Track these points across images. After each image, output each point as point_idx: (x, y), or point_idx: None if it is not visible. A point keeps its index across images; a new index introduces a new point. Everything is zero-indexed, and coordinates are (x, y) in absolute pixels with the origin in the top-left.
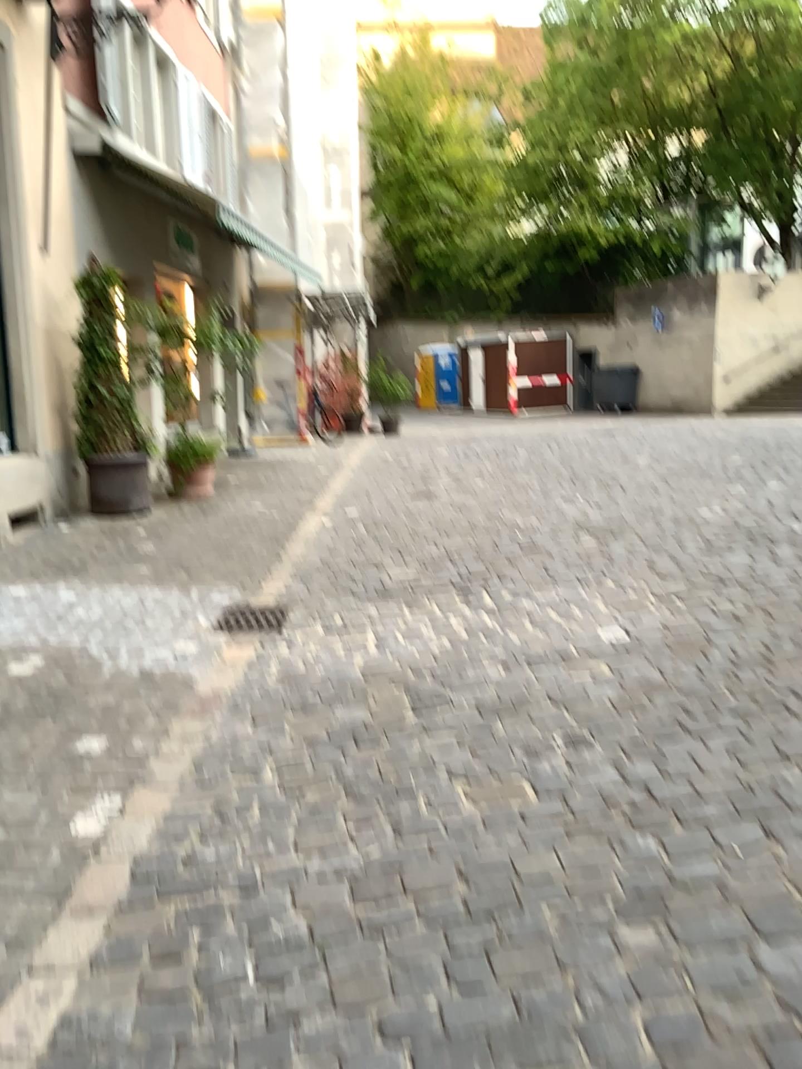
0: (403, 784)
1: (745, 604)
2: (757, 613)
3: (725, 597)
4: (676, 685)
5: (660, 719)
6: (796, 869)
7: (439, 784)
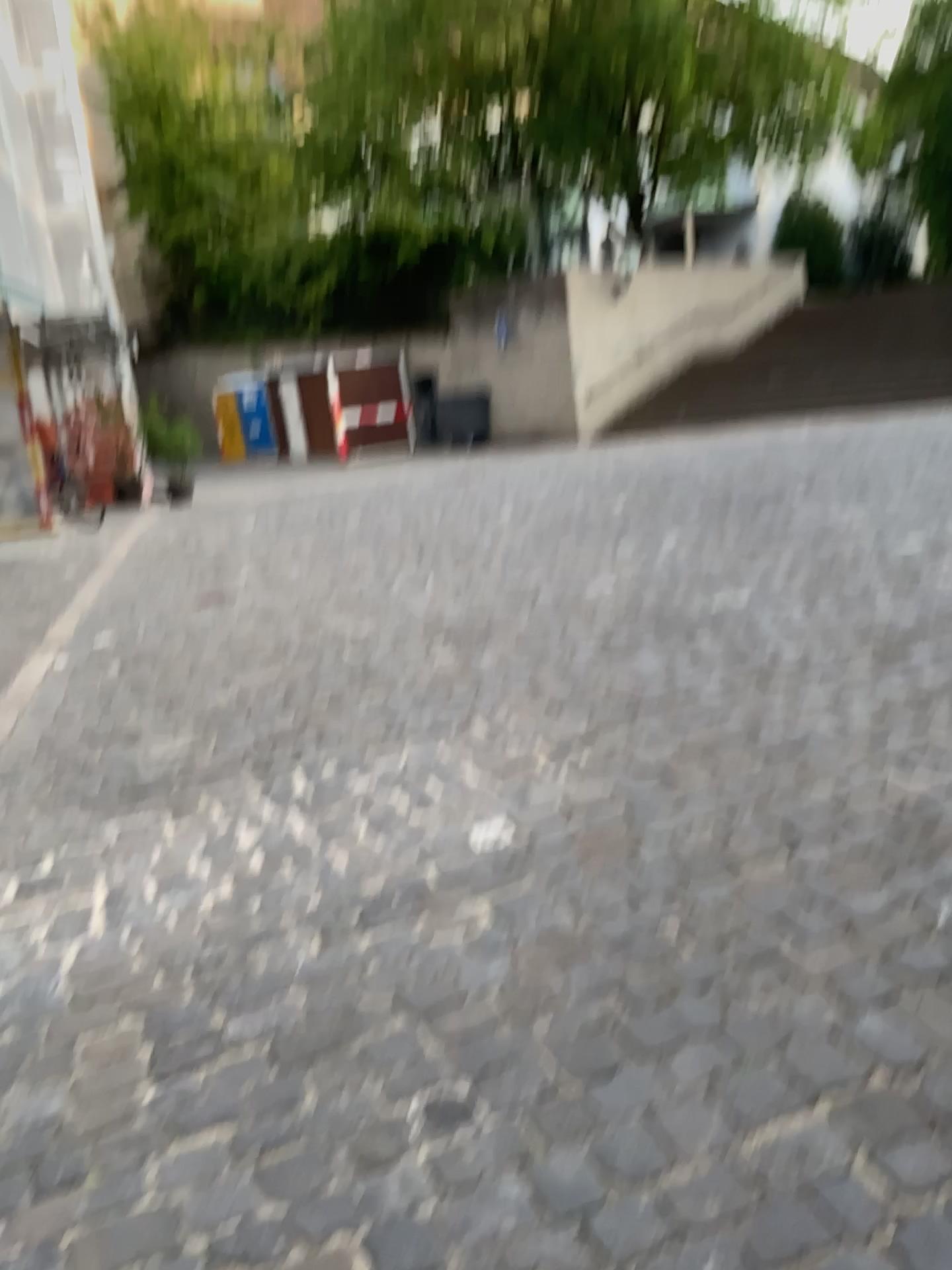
0: None
1: (674, 747)
2: (695, 761)
3: (645, 737)
4: (599, 936)
5: (584, 1023)
6: None
7: None
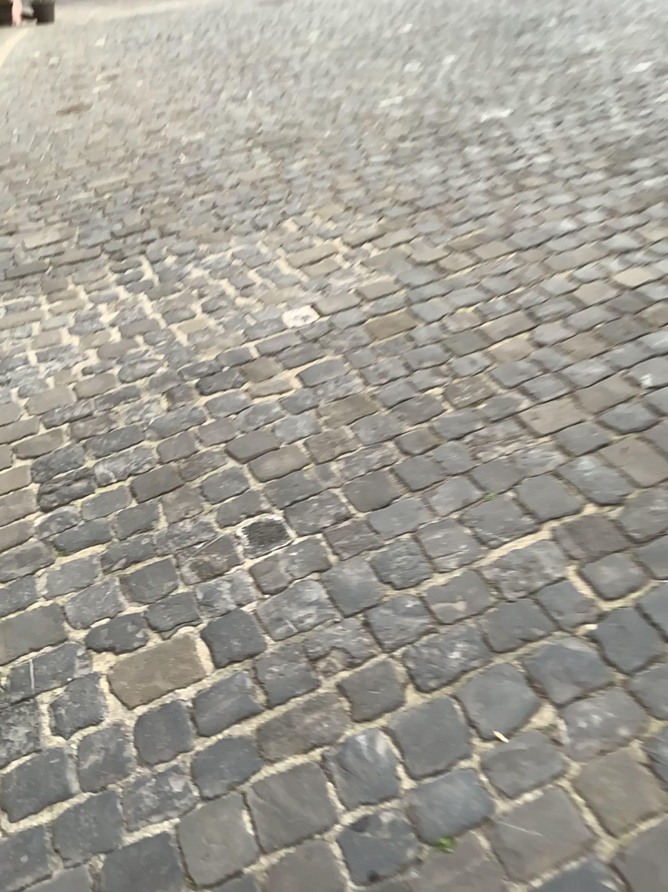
0: (15, 683)
1: (446, 242)
2: (462, 254)
3: (423, 234)
4: (383, 398)
5: (370, 468)
6: (590, 772)
7: (73, 665)
